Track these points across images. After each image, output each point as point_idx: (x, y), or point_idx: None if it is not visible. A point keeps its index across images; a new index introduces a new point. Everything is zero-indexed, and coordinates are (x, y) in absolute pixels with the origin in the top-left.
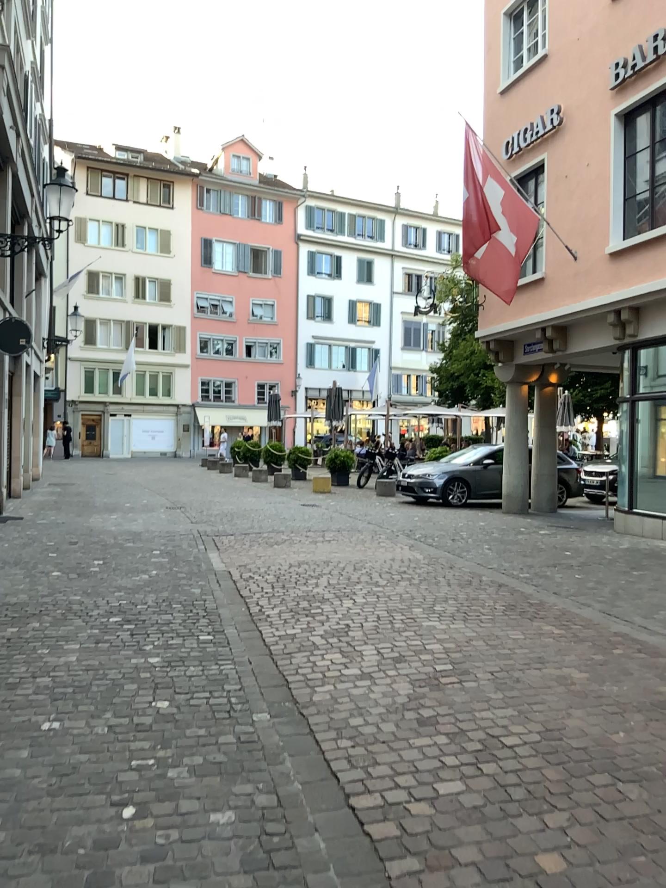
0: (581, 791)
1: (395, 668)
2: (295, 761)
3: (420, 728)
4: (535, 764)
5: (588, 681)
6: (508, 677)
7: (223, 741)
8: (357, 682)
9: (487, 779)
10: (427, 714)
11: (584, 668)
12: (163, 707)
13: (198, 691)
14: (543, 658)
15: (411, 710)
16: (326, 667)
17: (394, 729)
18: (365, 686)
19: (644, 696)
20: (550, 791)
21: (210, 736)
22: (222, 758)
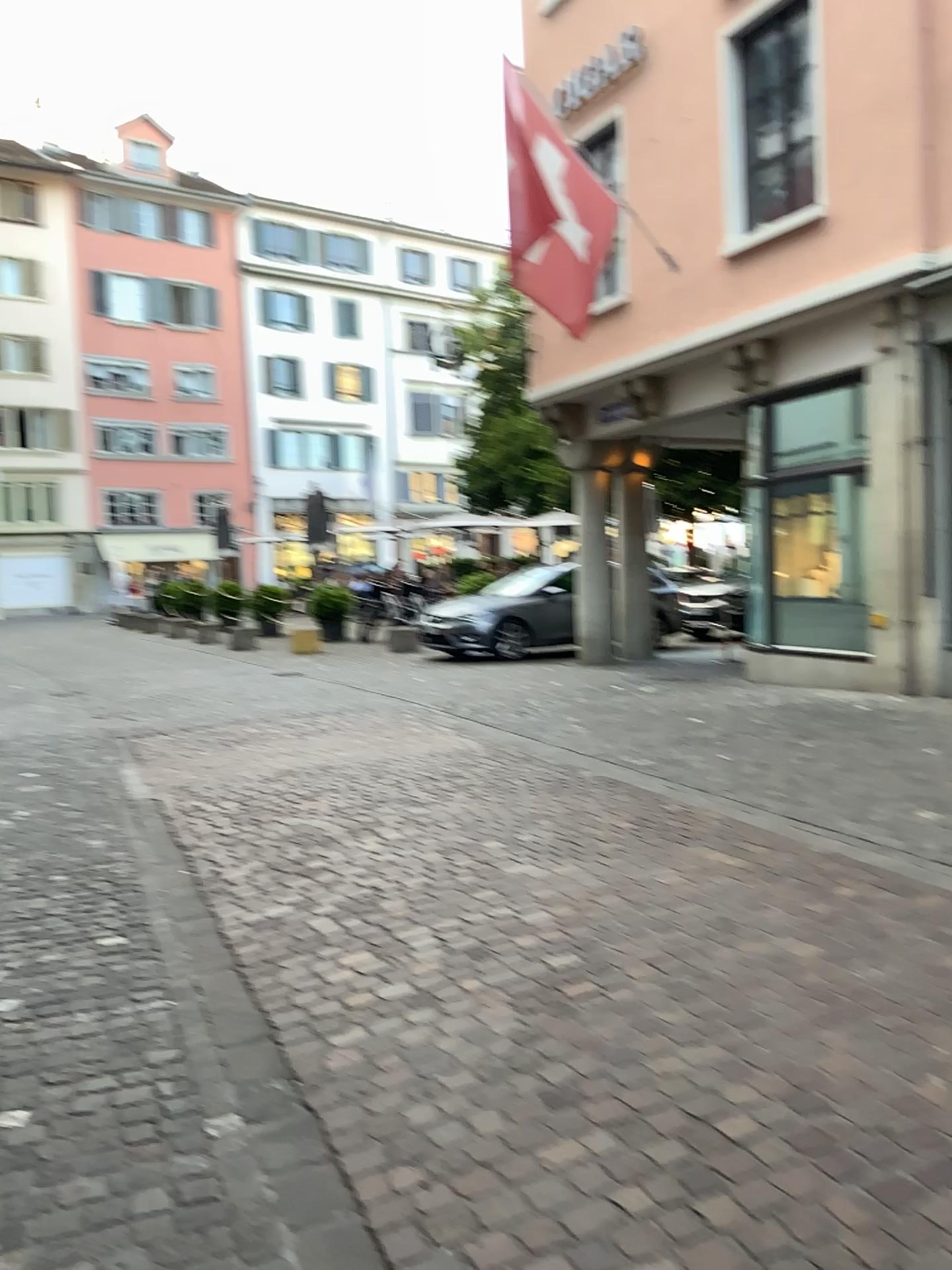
0: (920, 1251)
1: (475, 971)
2: (303, 1244)
3: (553, 1116)
4: (803, 1182)
5: (823, 960)
6: (684, 968)
7: (143, 1206)
8: (407, 1011)
9: (721, 1240)
10: (557, 1078)
11: (804, 933)
12: (14, 1124)
13: (92, 1074)
14: (730, 920)
15: (522, 1068)
16: (345, 983)
17: (501, 1124)
18: (425, 1019)
19: (929, 981)
20: (861, 1259)
21: (114, 1196)
22: (140, 1260)
